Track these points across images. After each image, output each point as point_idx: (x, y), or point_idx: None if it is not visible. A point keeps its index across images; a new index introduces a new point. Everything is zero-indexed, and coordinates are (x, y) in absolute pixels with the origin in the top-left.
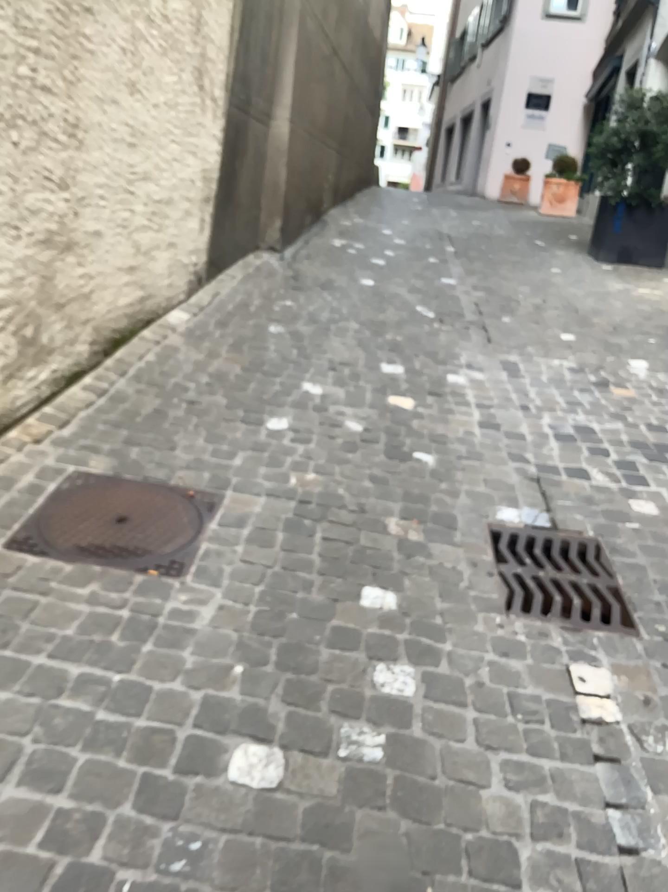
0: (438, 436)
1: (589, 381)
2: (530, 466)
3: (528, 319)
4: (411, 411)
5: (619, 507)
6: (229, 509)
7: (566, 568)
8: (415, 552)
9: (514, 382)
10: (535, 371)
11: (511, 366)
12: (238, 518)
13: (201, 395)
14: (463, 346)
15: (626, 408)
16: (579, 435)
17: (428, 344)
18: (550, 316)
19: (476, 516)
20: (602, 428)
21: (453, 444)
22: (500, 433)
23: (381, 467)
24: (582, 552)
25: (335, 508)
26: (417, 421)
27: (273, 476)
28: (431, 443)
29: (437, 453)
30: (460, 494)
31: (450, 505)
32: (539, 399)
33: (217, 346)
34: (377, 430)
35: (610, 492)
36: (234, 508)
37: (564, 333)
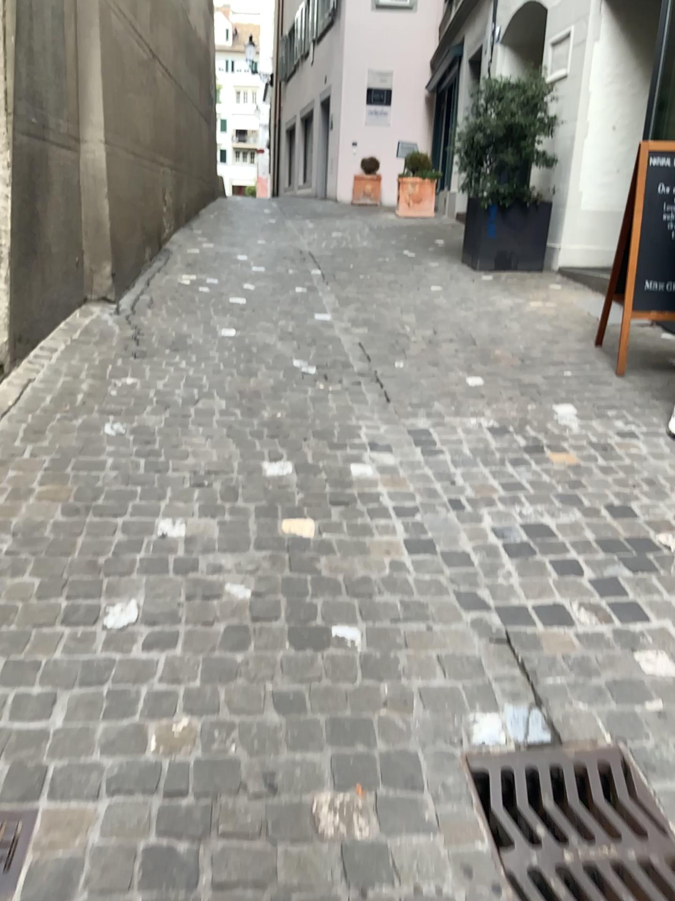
0: (358, 585)
1: (519, 445)
2: (491, 613)
3: (423, 359)
4: (312, 541)
5: (628, 673)
6: (44, 851)
7: (598, 830)
8: (369, 870)
9: (433, 462)
10: (454, 440)
11: (423, 438)
12: (60, 870)
13: (1, 579)
14: (358, 414)
15: (577, 484)
16: (536, 543)
17: (315, 418)
18: (447, 351)
19: (443, 744)
20: (559, 523)
21: (380, 596)
22: (437, 560)
23: (288, 673)
24: (608, 783)
25: (227, 797)
26: (325, 562)
27: (120, 738)
28: (351, 601)
29: (363, 621)
30: (410, 699)
31: (402, 731)
32: (470, 487)
33: (27, 476)
34: (272, 592)
35: (607, 644)
36: (54, 841)
37: (469, 375)
